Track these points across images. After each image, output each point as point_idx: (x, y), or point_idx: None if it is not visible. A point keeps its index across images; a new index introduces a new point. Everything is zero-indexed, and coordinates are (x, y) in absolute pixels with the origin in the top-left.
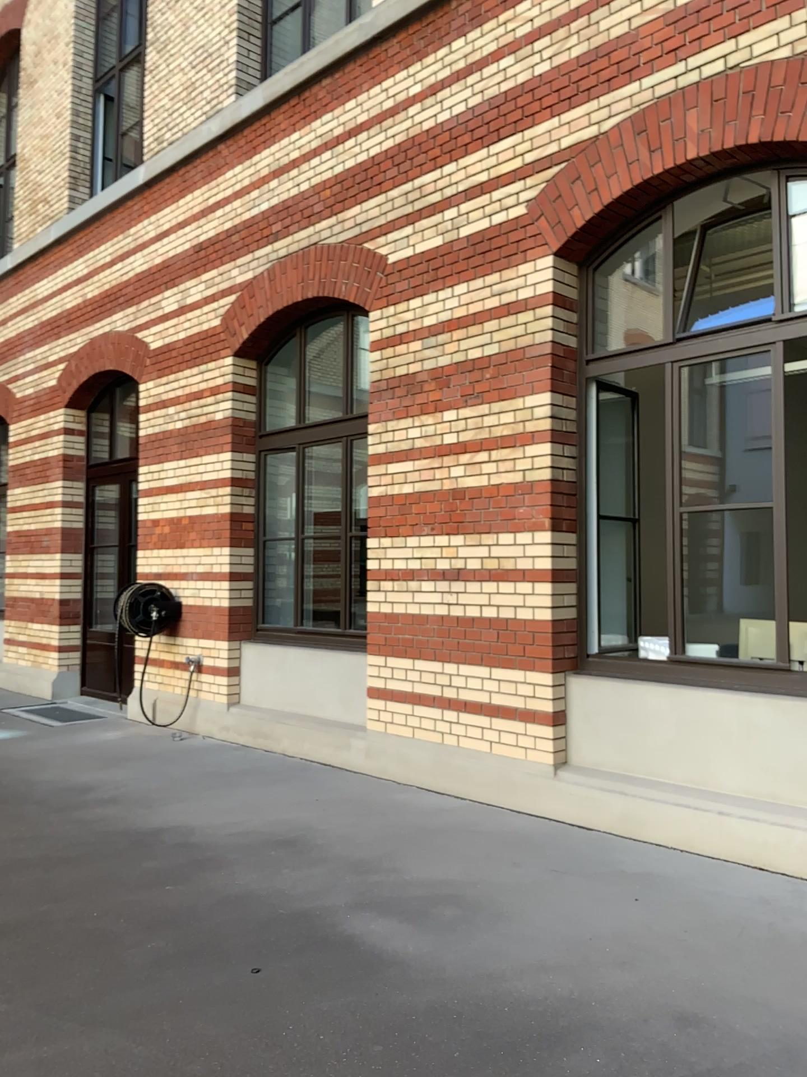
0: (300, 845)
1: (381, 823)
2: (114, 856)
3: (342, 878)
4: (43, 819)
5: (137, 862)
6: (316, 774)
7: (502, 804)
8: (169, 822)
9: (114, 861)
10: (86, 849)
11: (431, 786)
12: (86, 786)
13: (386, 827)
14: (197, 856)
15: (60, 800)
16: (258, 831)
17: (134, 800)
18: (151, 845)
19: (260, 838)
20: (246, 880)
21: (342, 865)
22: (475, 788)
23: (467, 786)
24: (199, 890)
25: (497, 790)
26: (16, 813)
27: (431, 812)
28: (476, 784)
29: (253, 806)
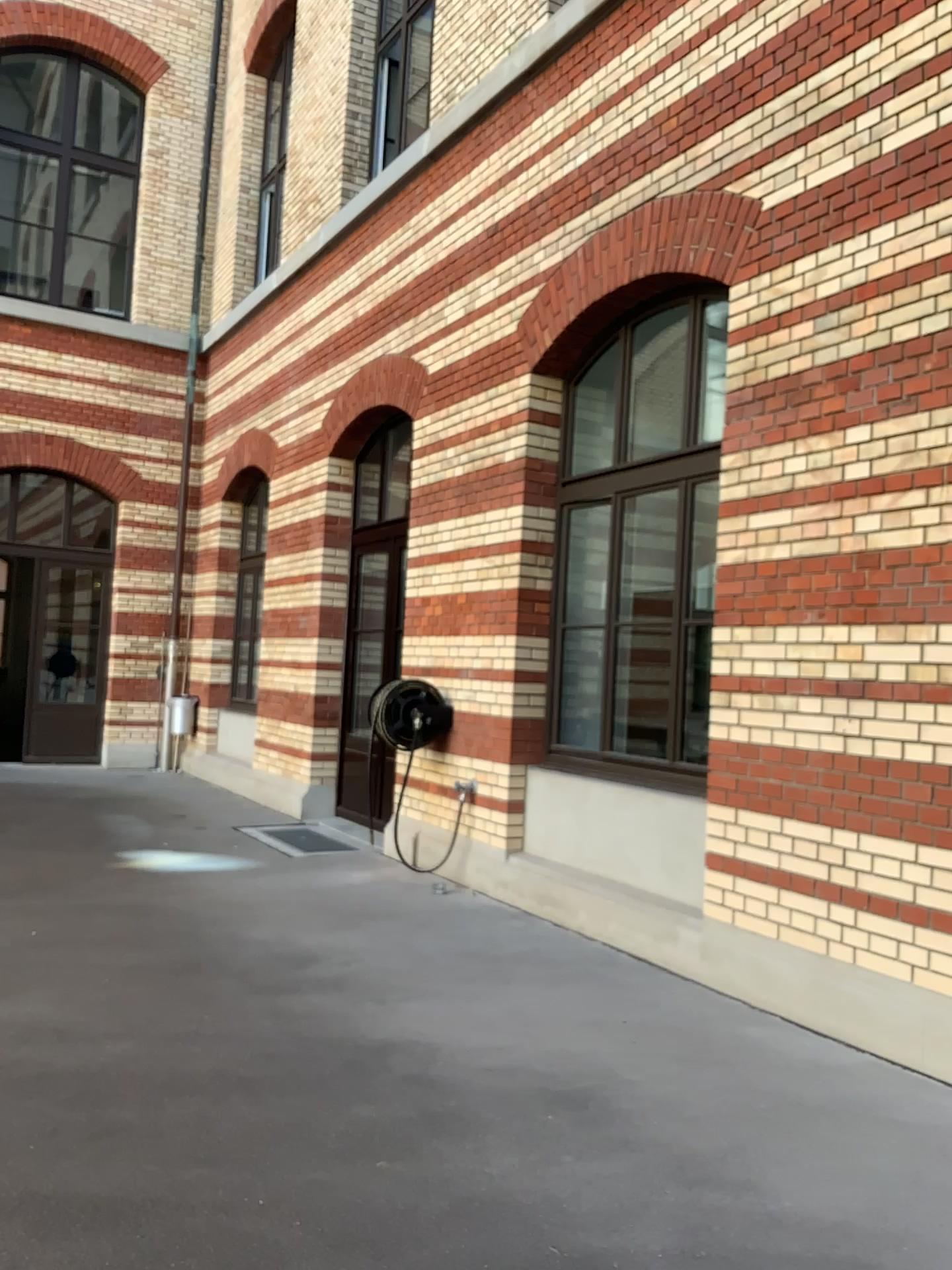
0: (593, 1114)
1: (727, 1084)
2: (311, 1094)
3: (659, 1197)
4: (231, 1010)
5: (342, 1110)
6: (625, 977)
7: (932, 1074)
8: (401, 1038)
9: (307, 1103)
10: (274, 1072)
11: (805, 1020)
12: (302, 960)
13: (735, 1093)
14: (431, 1111)
15: (261, 981)
16: (529, 1074)
17: (359, 992)
18: (367, 1079)
19: (532, 1089)
20: (499, 1176)
21: (661, 1167)
22: (883, 1036)
23: (868, 1032)
24: (423, 1186)
25: (923, 1049)
26: (199, 996)
27: (808, 1073)
28: (885, 1032)
29: (528, 1024)
